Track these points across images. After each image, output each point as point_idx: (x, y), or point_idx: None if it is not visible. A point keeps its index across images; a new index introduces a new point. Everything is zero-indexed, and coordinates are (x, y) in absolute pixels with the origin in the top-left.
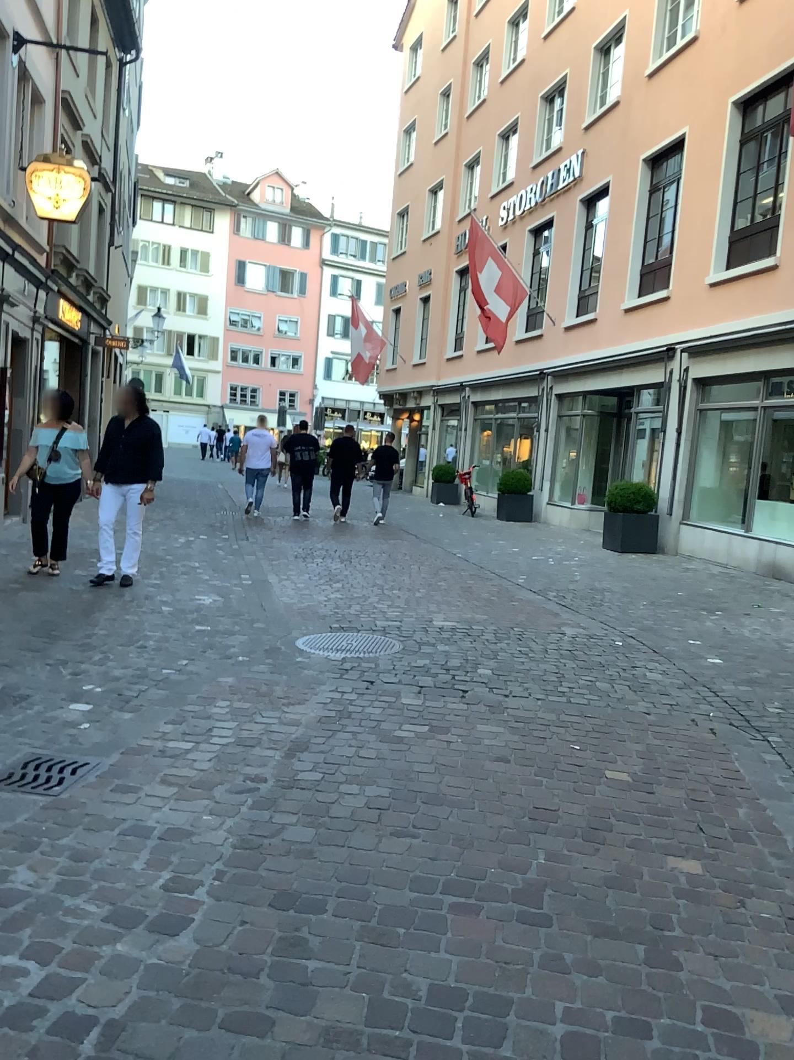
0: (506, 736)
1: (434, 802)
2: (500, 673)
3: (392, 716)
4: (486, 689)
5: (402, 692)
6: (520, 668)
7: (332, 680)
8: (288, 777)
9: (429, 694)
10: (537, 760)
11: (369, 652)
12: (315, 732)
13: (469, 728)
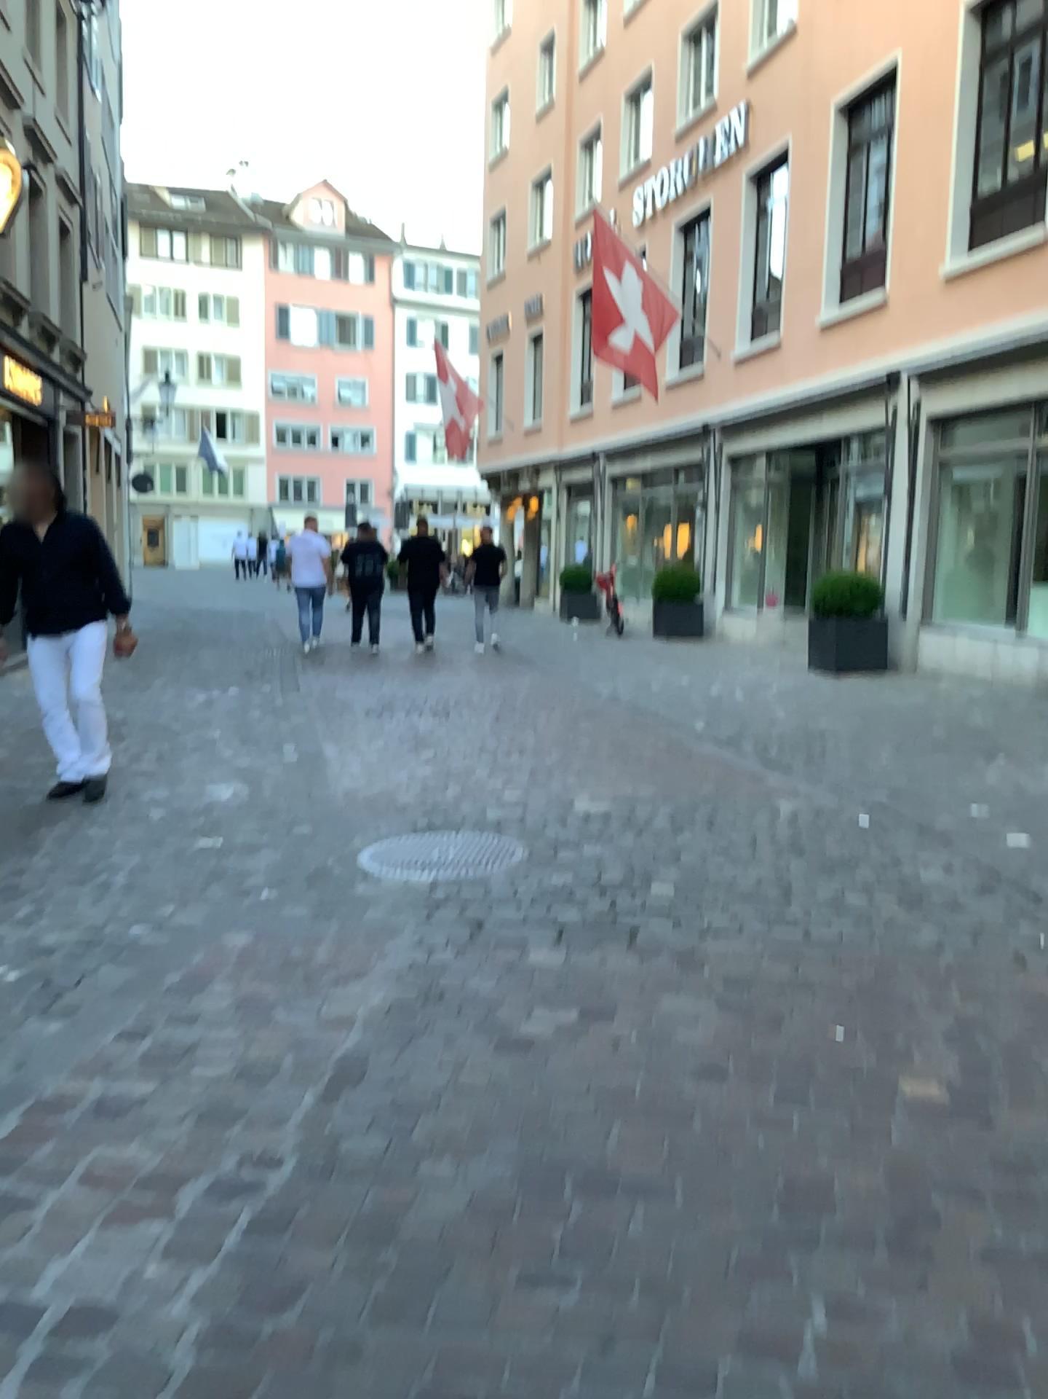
0: (714, 1020)
1: (600, 1193)
2: (689, 892)
3: (514, 995)
4: (669, 923)
5: (529, 942)
6: (719, 879)
7: (412, 928)
8: (321, 1153)
9: (575, 941)
10: (776, 1071)
11: (474, 868)
12: (379, 1039)
13: (648, 1008)
